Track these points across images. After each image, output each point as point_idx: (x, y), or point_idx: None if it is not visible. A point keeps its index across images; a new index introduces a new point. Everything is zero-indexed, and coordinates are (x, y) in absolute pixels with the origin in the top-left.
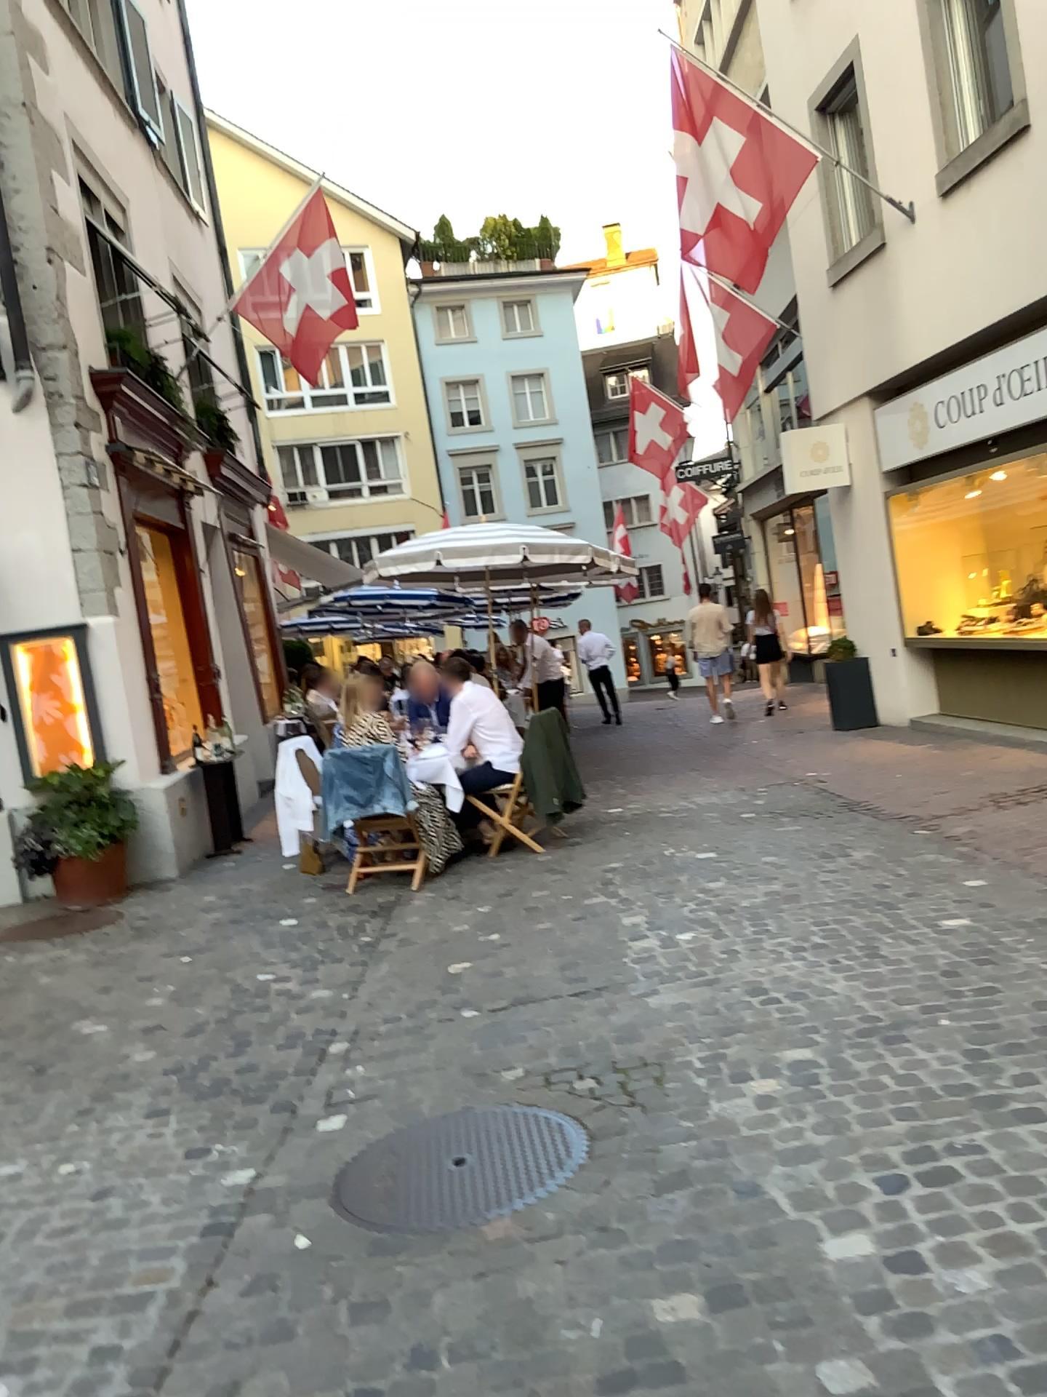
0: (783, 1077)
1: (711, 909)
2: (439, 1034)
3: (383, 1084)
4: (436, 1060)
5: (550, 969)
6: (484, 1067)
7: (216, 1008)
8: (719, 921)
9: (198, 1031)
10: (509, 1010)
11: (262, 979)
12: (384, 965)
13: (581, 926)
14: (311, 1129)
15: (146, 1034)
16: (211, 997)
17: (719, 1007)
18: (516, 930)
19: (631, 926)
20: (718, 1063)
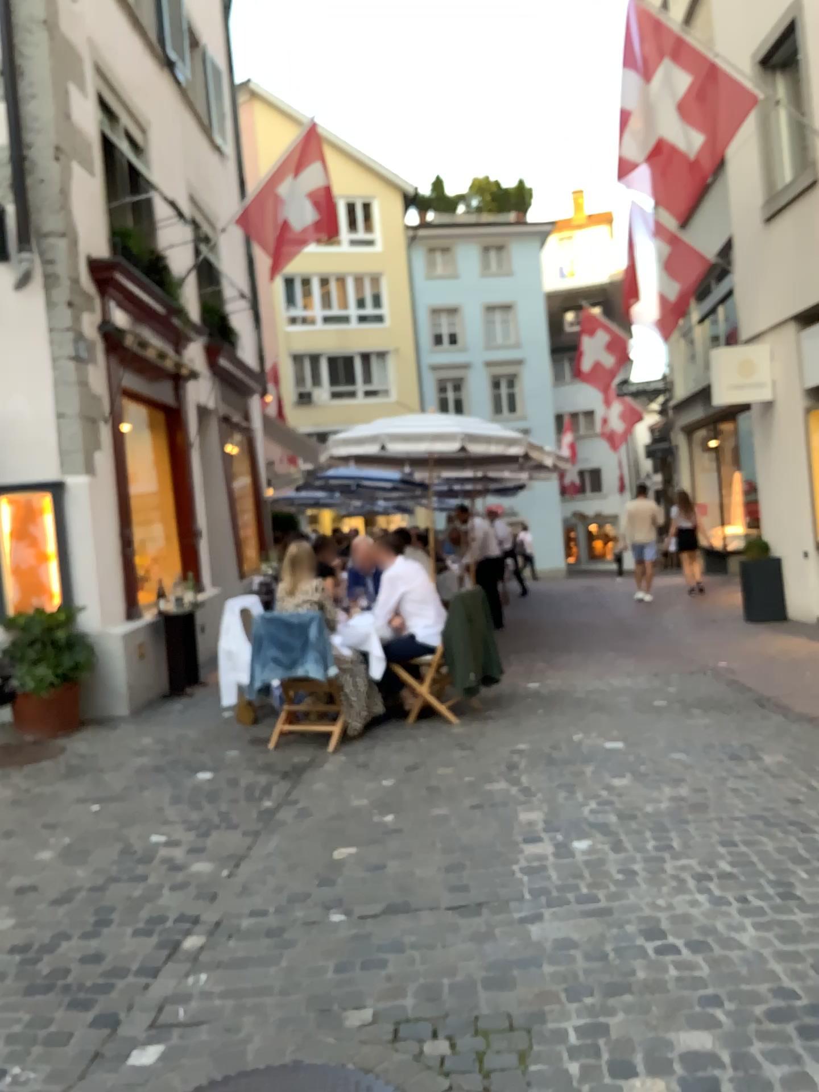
0: (673, 1085)
1: (609, 811)
2: (298, 940)
3: (216, 1005)
4: (282, 978)
5: (433, 867)
6: (331, 998)
7: (93, 873)
8: (618, 828)
9: (63, 901)
10: (378, 917)
11: (151, 842)
12: (273, 838)
13: (475, 815)
14: (116, 1066)
15: (13, 900)
16: (95, 858)
17: (605, 950)
18: (410, 811)
19: (526, 822)
20: (595, 1041)
